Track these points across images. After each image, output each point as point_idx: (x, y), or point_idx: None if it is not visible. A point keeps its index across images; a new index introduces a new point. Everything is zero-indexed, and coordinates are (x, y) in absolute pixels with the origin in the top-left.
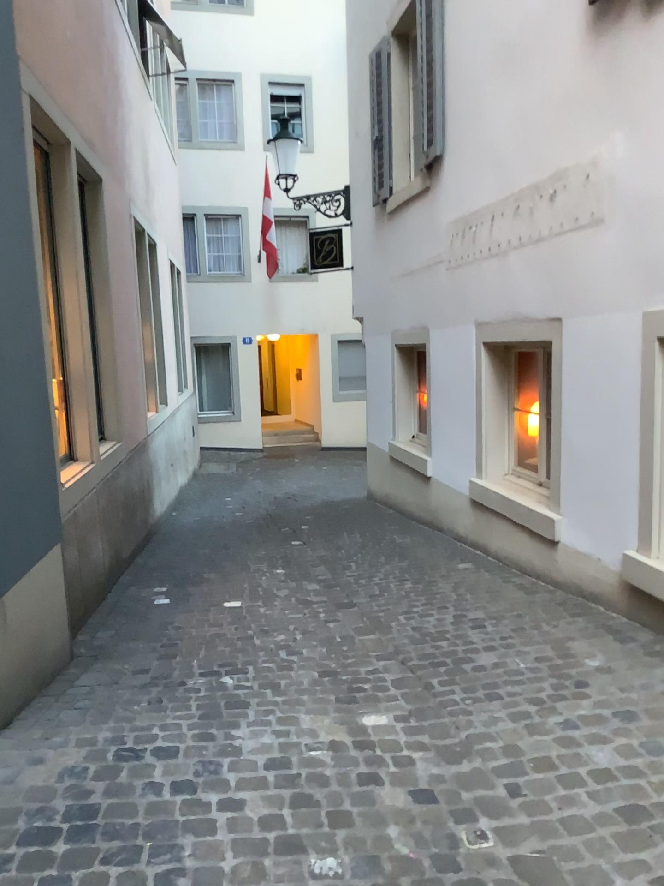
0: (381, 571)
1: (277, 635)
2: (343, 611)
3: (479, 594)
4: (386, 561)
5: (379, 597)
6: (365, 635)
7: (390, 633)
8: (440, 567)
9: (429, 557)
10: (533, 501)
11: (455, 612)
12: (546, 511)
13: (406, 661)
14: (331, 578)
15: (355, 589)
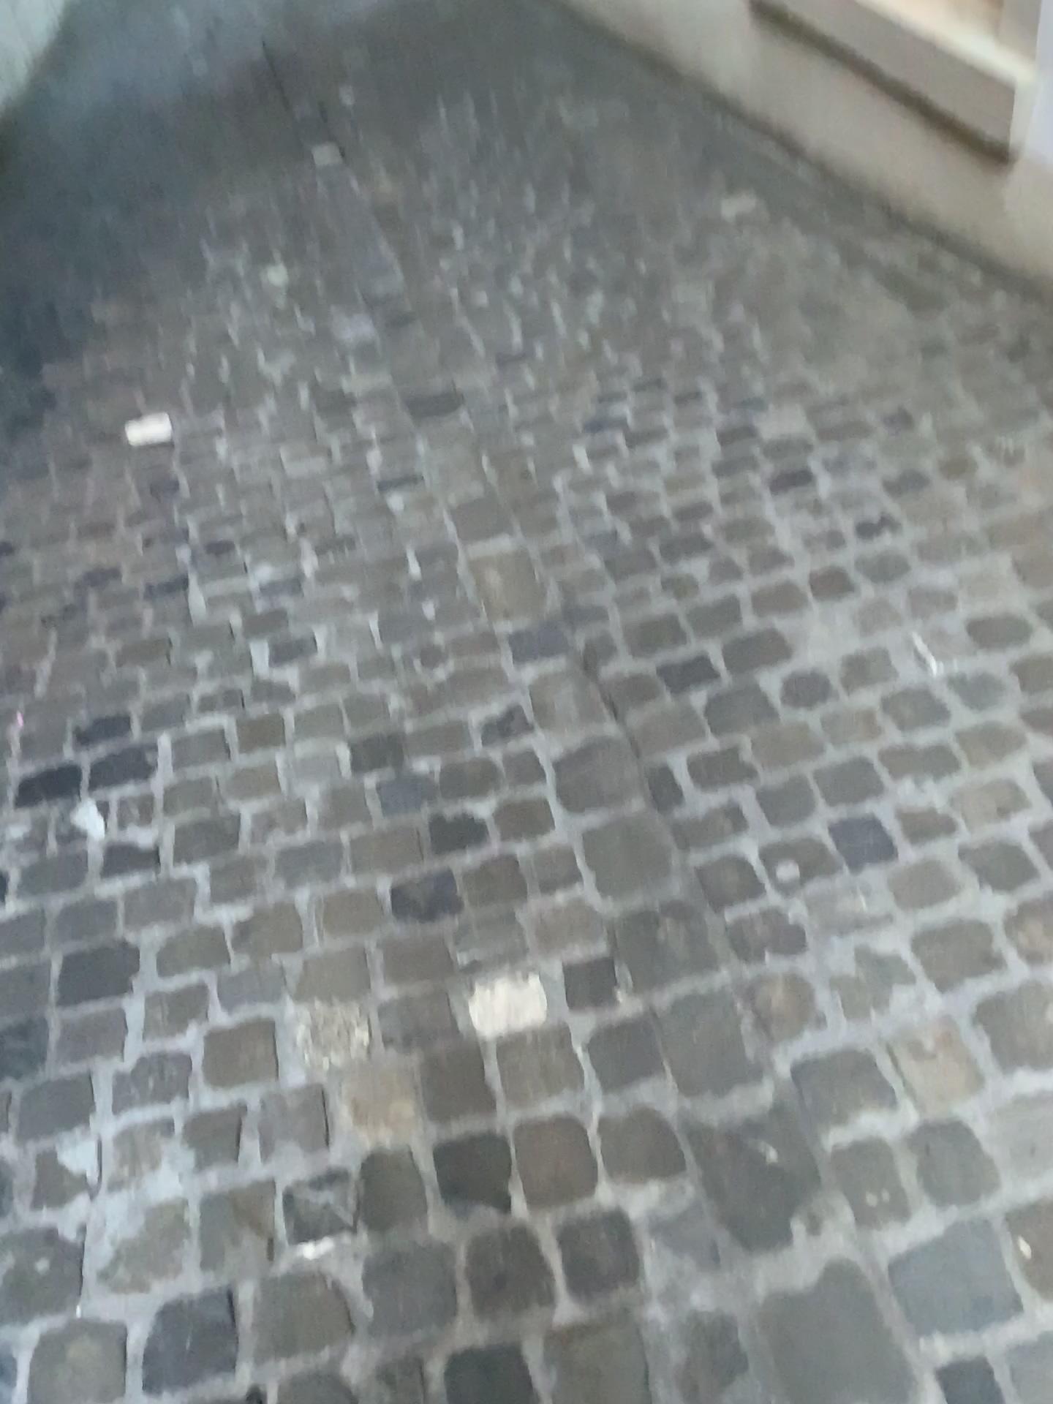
0: (527, 253)
1: (249, 572)
2: (427, 435)
3: (785, 332)
4: (538, 211)
5: (522, 364)
6: (482, 546)
7: (550, 526)
8: (674, 219)
9: (644, 178)
10: (946, 12)
11: (725, 425)
12: (986, 51)
13: (596, 666)
14: (402, 297)
15: (460, 337)
